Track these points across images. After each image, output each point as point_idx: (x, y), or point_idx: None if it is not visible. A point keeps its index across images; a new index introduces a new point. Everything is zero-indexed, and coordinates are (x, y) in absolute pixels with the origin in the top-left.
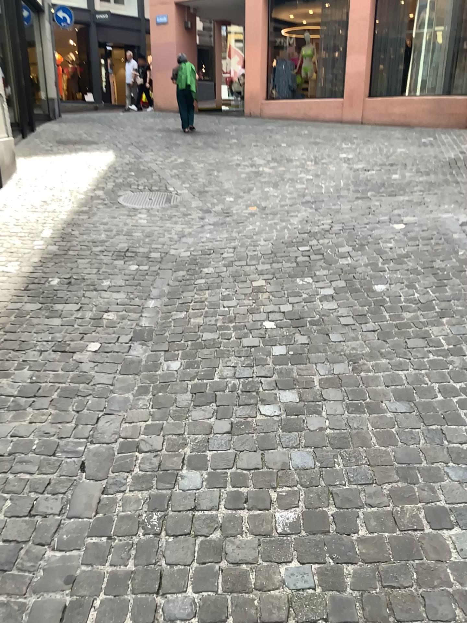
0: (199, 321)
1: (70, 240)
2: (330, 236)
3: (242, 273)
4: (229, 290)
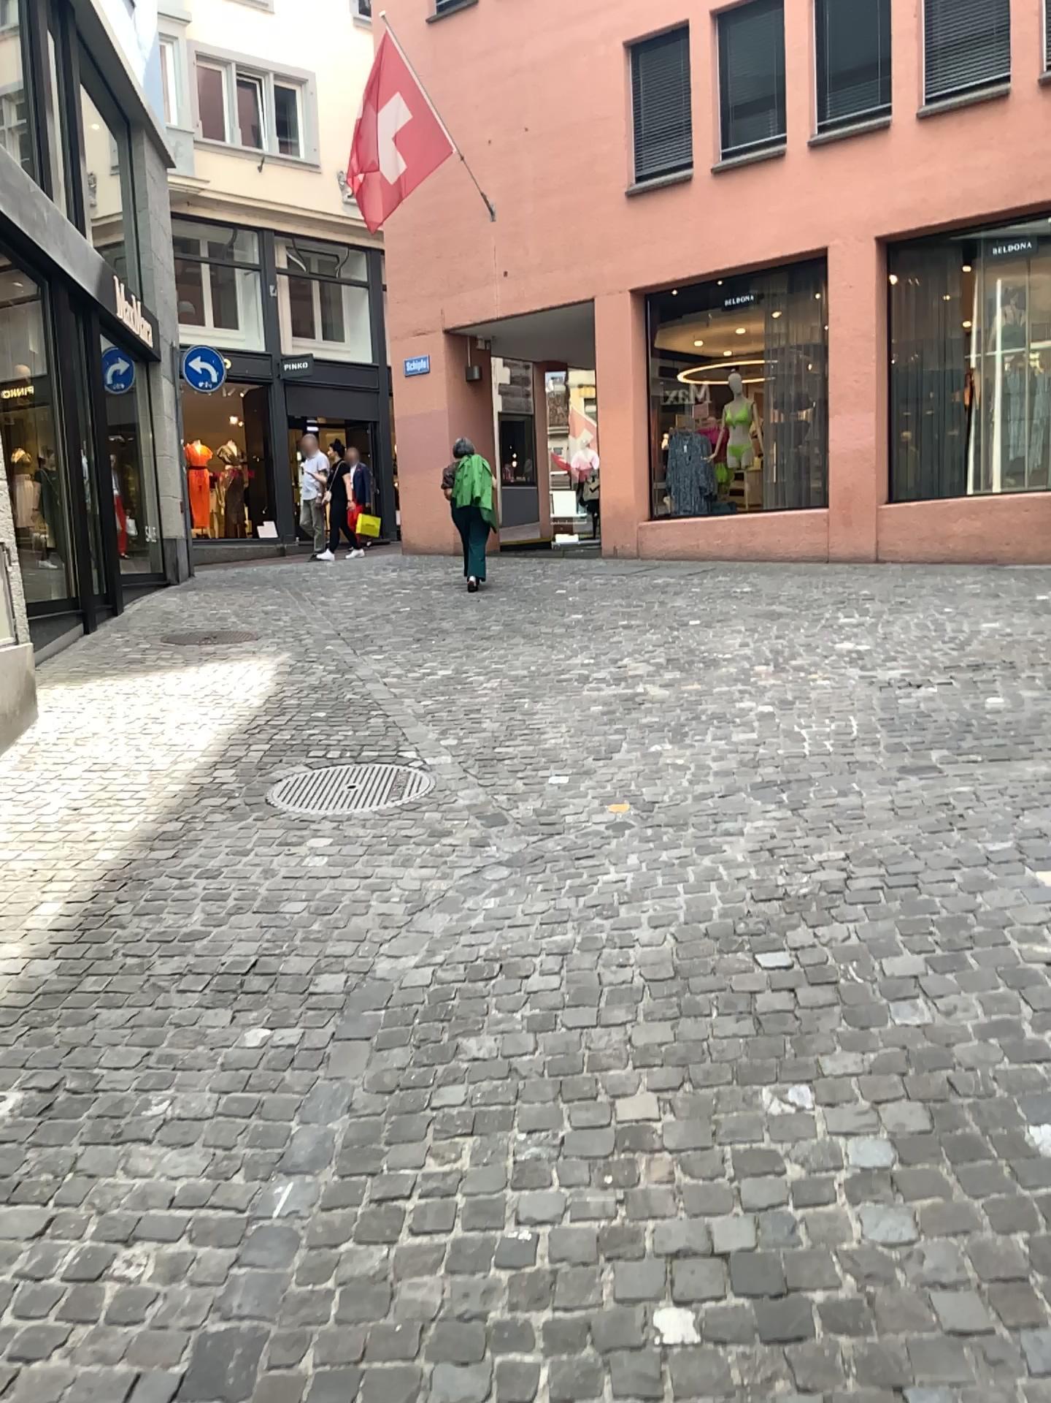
0: (428, 1301)
1: (97, 939)
2: (852, 916)
3: (585, 1065)
4: (540, 1145)
